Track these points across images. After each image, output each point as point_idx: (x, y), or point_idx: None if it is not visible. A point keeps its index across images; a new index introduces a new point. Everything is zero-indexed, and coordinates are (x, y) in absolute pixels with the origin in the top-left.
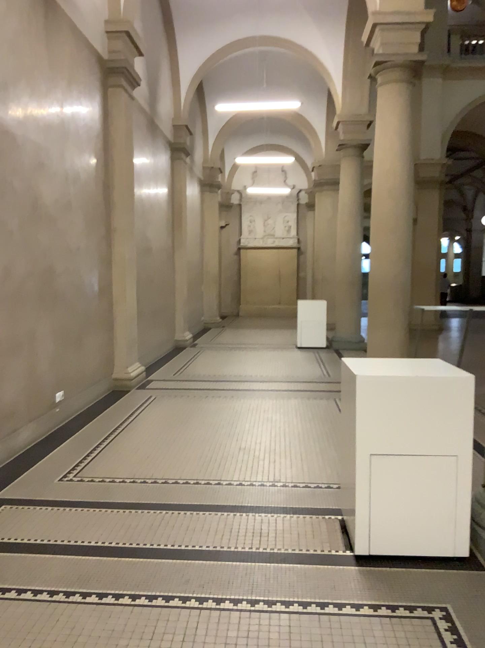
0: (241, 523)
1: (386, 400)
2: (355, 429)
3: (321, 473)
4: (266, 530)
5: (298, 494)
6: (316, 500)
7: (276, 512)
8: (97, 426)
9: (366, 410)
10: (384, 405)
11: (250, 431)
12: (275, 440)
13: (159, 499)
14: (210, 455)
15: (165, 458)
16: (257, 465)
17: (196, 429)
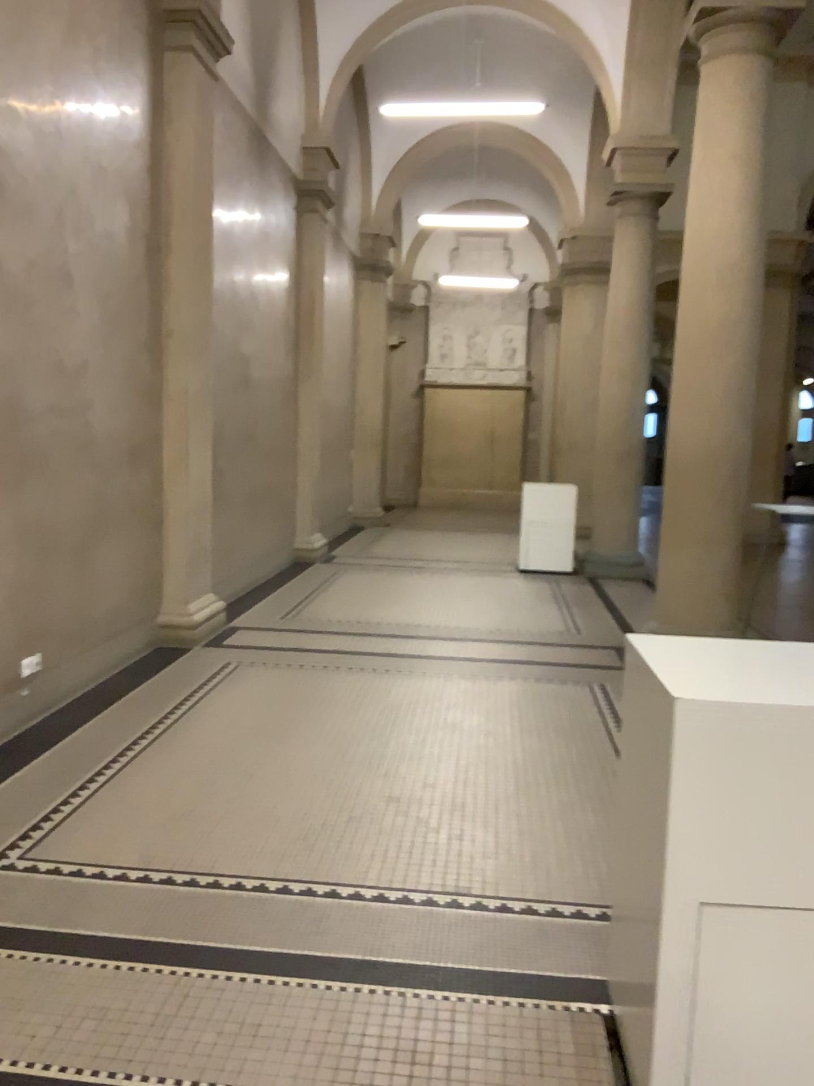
0: (368, 1022)
1: (753, 767)
2: (663, 835)
3: (563, 874)
4: (426, 1051)
5: (508, 937)
6: (551, 957)
7: (455, 989)
8: (100, 730)
9: (696, 793)
10: (747, 782)
11: (414, 756)
12: (466, 783)
13: (188, 936)
14: (323, 814)
15: (225, 819)
16: (420, 845)
17: (302, 746)
